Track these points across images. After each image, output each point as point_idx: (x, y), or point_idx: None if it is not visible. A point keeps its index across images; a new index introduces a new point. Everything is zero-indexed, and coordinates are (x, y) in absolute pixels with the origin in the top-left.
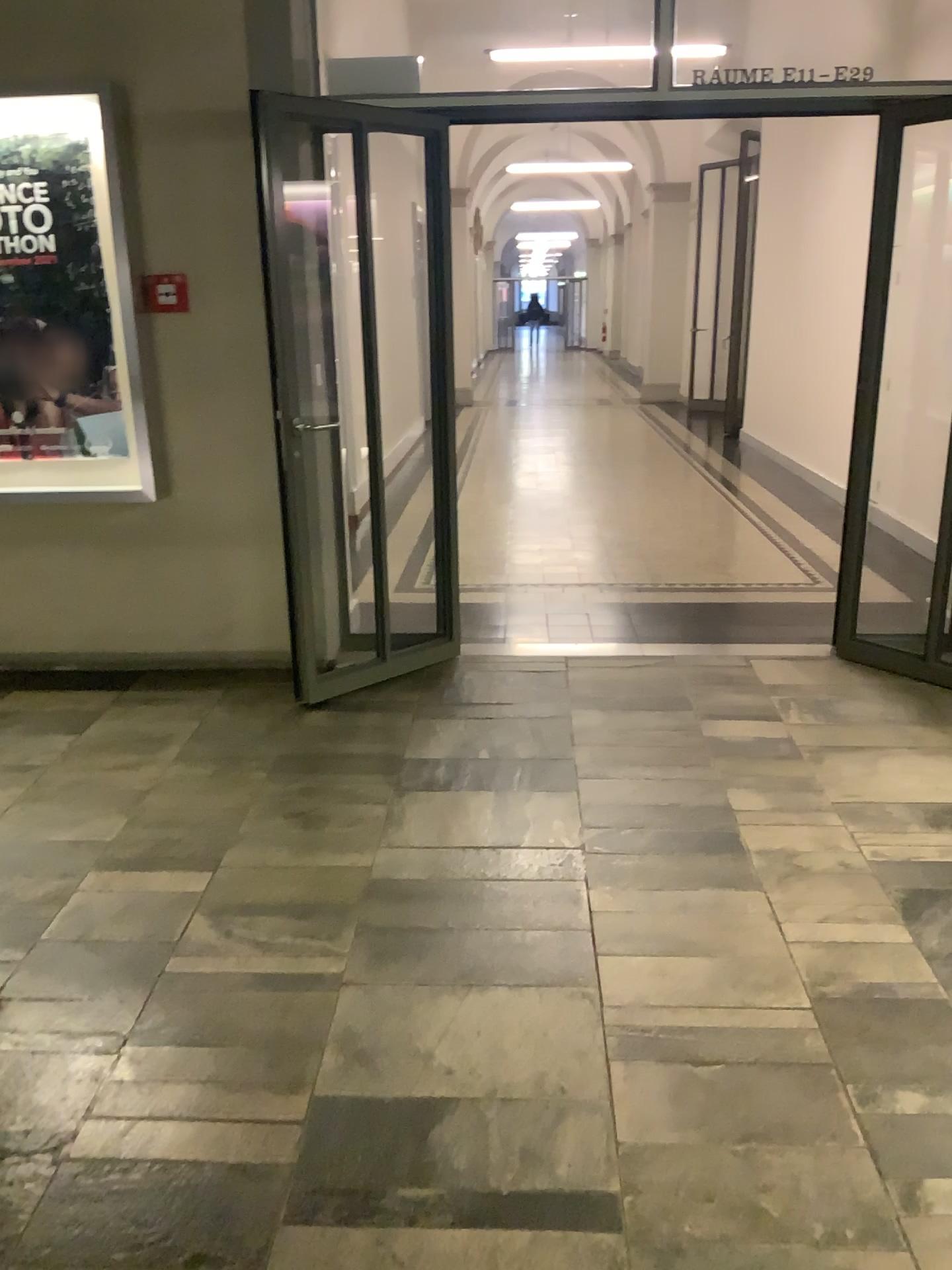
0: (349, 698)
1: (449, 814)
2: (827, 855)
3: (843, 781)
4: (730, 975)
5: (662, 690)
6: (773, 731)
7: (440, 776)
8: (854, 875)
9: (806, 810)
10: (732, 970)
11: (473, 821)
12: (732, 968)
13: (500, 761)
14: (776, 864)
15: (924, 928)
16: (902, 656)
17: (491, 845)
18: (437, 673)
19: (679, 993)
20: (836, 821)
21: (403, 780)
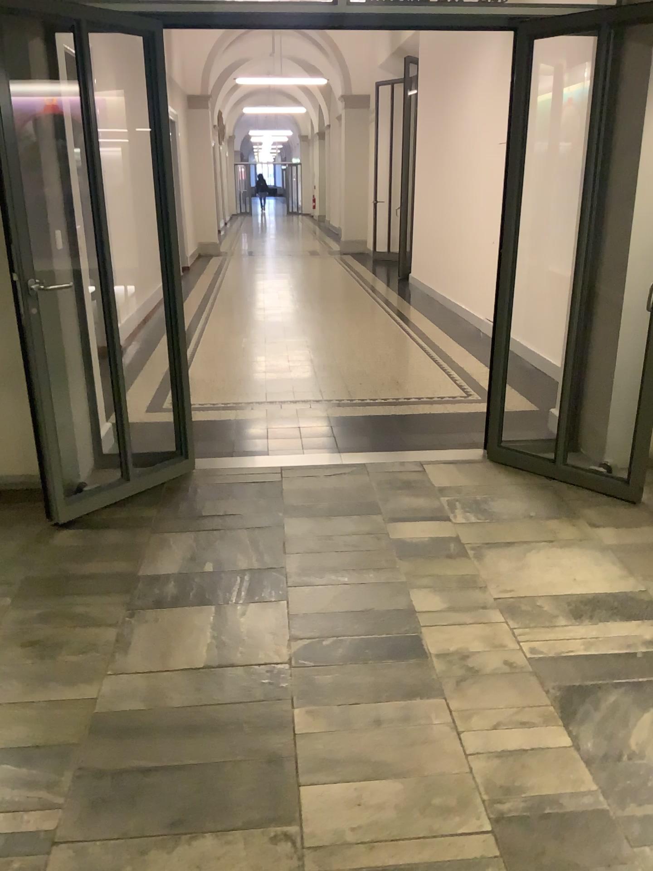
0: (97, 515)
1: (174, 632)
2: (494, 655)
3: (502, 577)
4: (419, 799)
5: (356, 496)
6: (444, 531)
7: (169, 592)
8: (518, 675)
9: (474, 609)
10: (421, 793)
11: (194, 638)
12: (420, 791)
13: (221, 572)
14: (453, 668)
15: (581, 731)
16: (538, 459)
17: (209, 663)
18: (174, 488)
19: (373, 826)
20: (499, 619)
21: (136, 598)
